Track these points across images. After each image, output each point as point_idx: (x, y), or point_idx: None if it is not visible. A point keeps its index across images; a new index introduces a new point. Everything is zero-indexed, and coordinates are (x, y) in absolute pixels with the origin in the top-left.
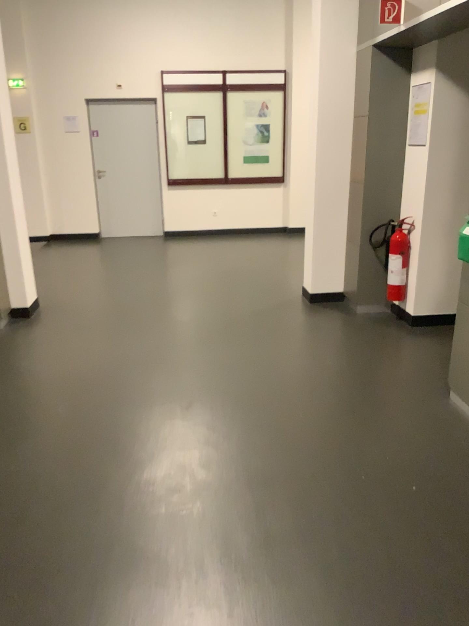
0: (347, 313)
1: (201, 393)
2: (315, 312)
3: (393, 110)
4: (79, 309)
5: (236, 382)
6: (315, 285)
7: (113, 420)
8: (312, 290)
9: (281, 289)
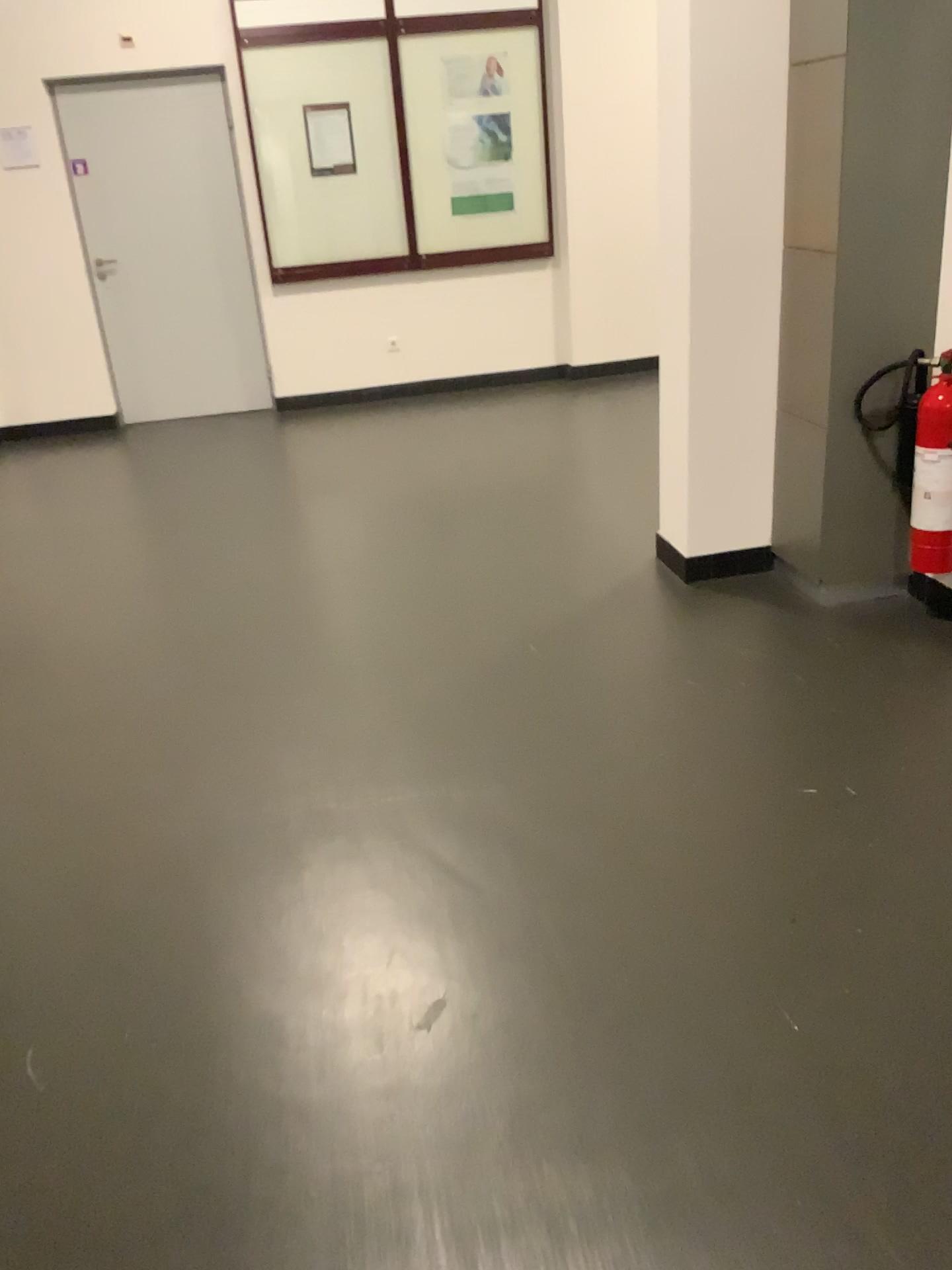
0: (797, 610)
1: (463, 946)
2: (710, 612)
3: (918, 32)
4: (81, 655)
5: (560, 893)
6: (700, 535)
7: (206, 1100)
8: (690, 550)
9: (600, 546)
